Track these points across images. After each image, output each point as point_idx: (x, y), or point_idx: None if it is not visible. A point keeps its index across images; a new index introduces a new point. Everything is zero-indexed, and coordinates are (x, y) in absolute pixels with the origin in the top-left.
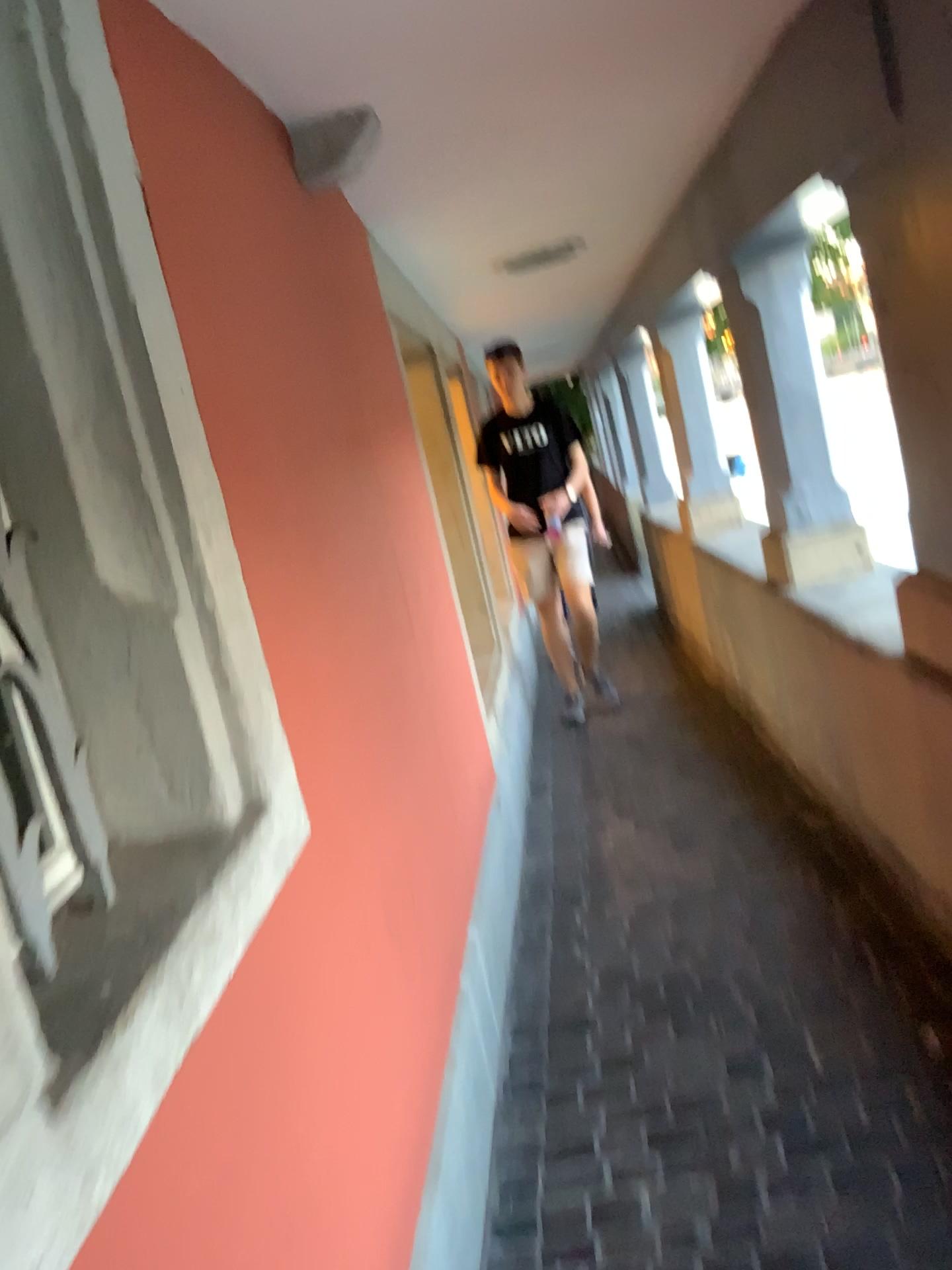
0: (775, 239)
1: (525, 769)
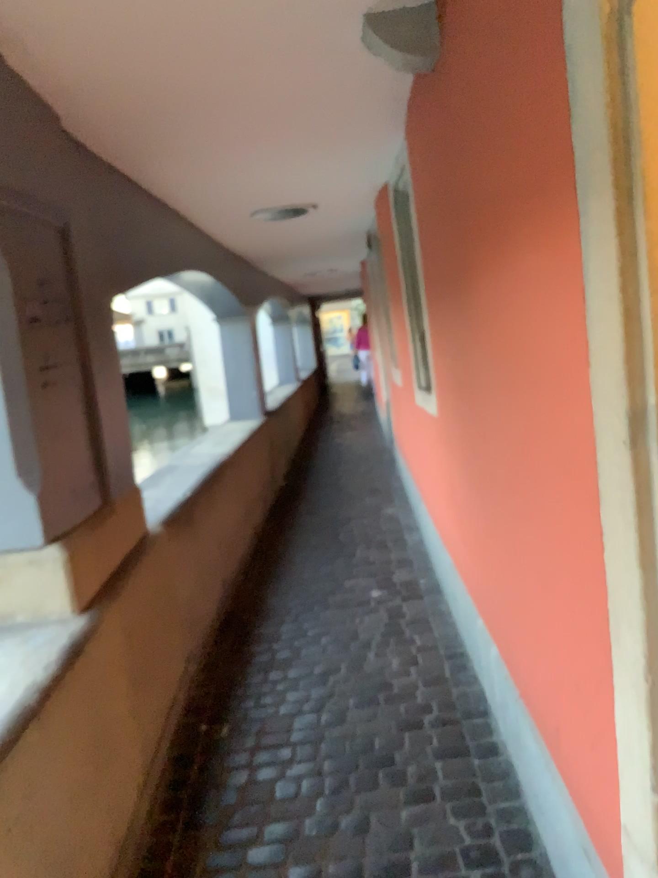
0: None
1: None
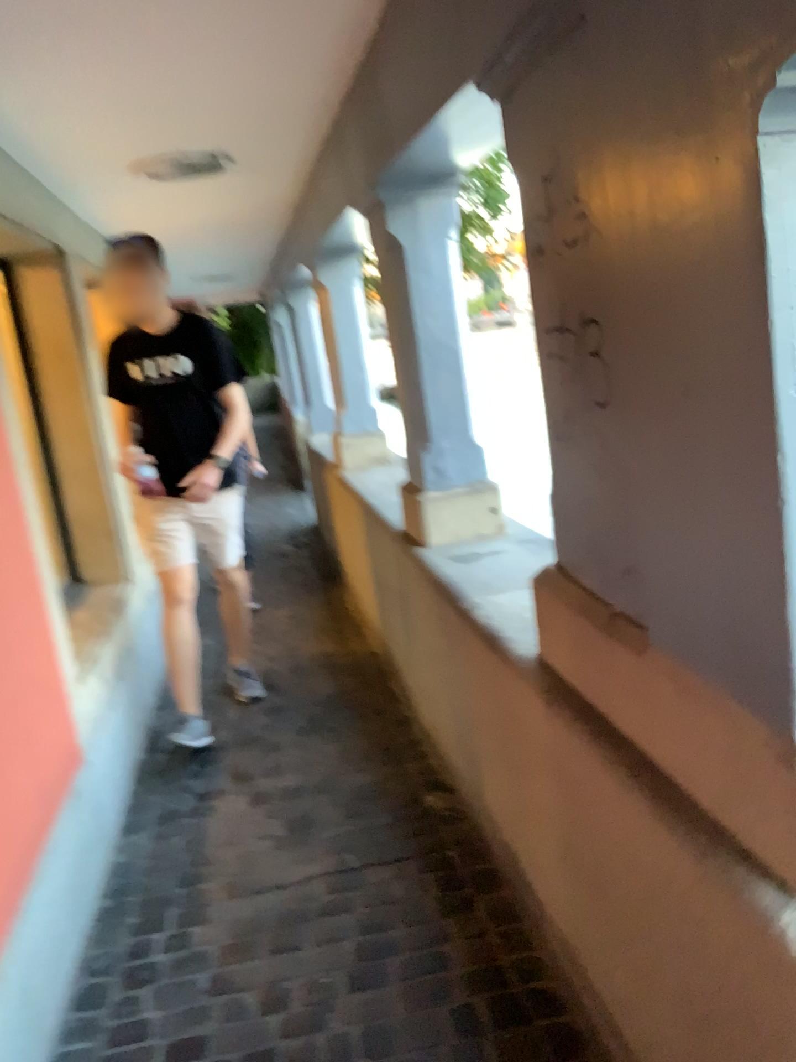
0: (427, 174)
1: (139, 725)
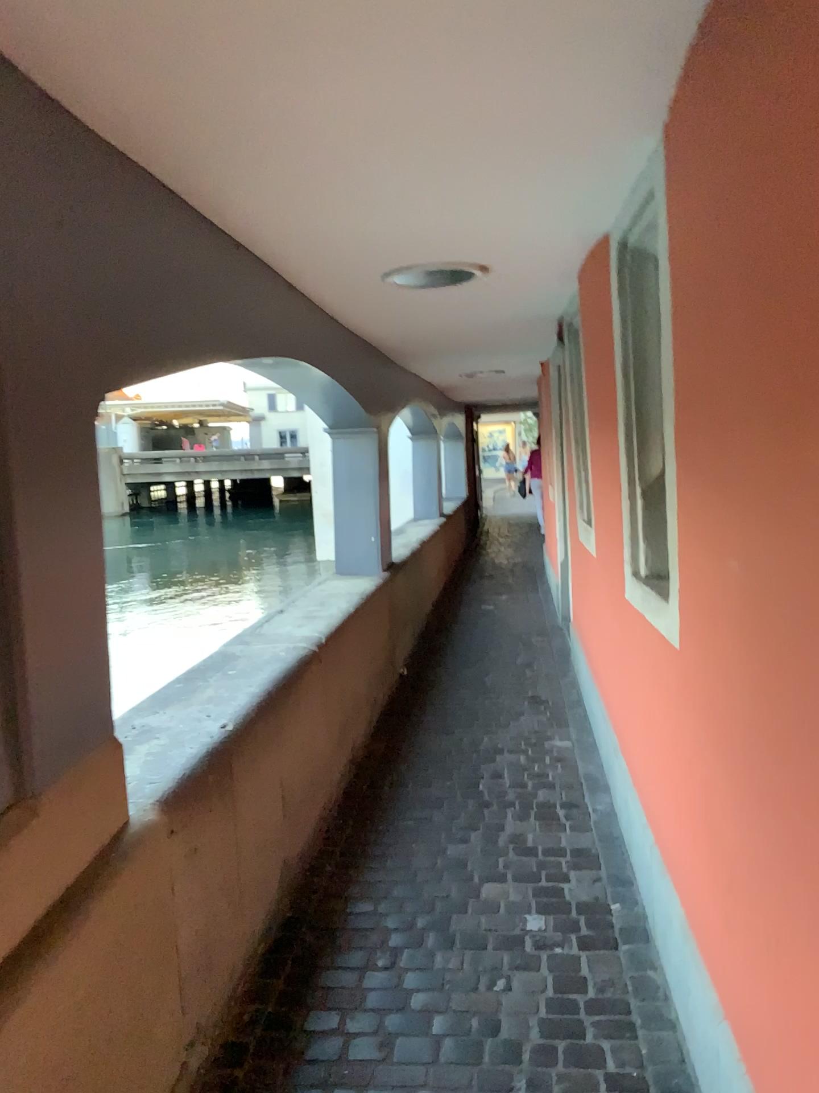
0: None
1: None
